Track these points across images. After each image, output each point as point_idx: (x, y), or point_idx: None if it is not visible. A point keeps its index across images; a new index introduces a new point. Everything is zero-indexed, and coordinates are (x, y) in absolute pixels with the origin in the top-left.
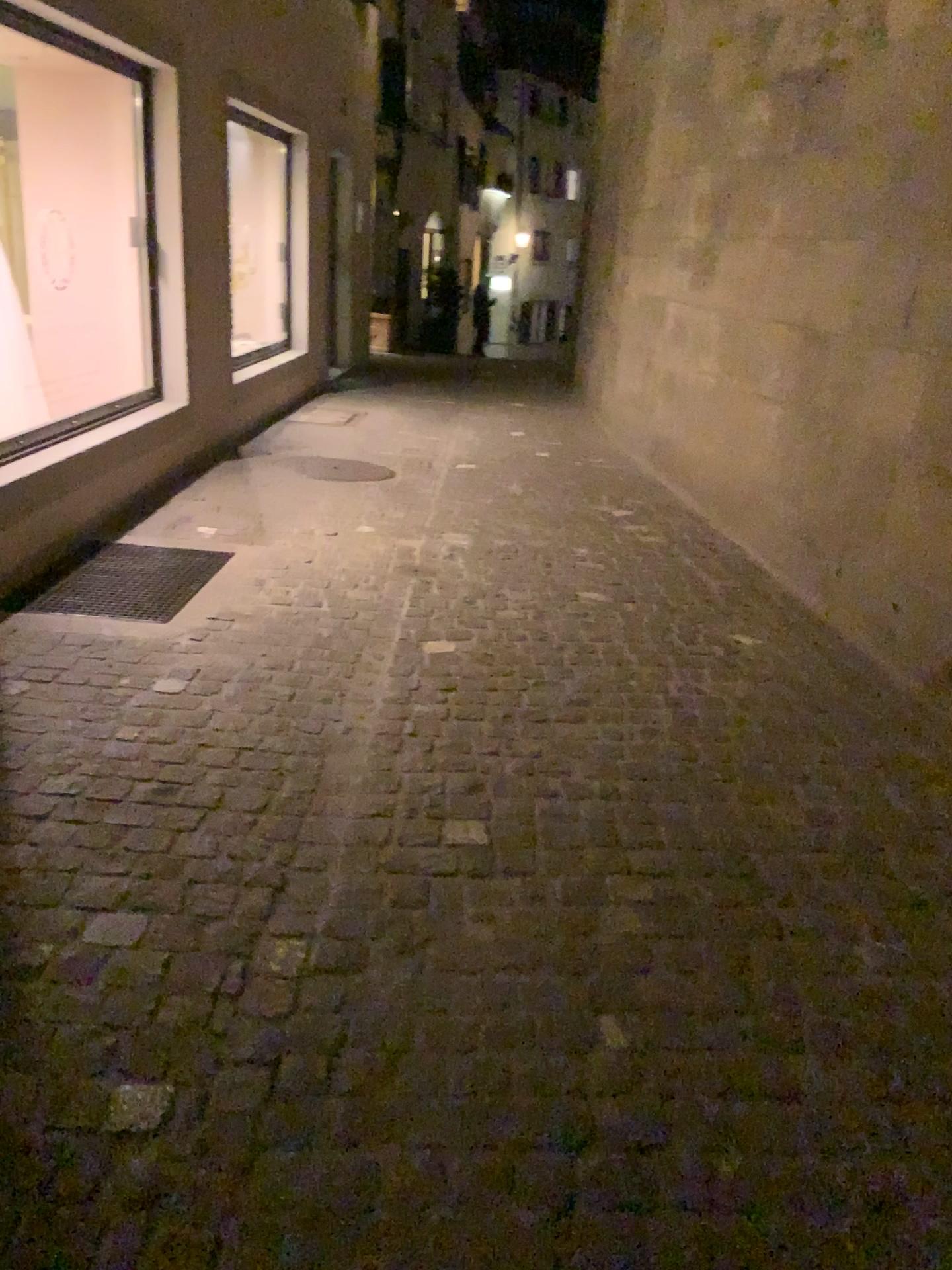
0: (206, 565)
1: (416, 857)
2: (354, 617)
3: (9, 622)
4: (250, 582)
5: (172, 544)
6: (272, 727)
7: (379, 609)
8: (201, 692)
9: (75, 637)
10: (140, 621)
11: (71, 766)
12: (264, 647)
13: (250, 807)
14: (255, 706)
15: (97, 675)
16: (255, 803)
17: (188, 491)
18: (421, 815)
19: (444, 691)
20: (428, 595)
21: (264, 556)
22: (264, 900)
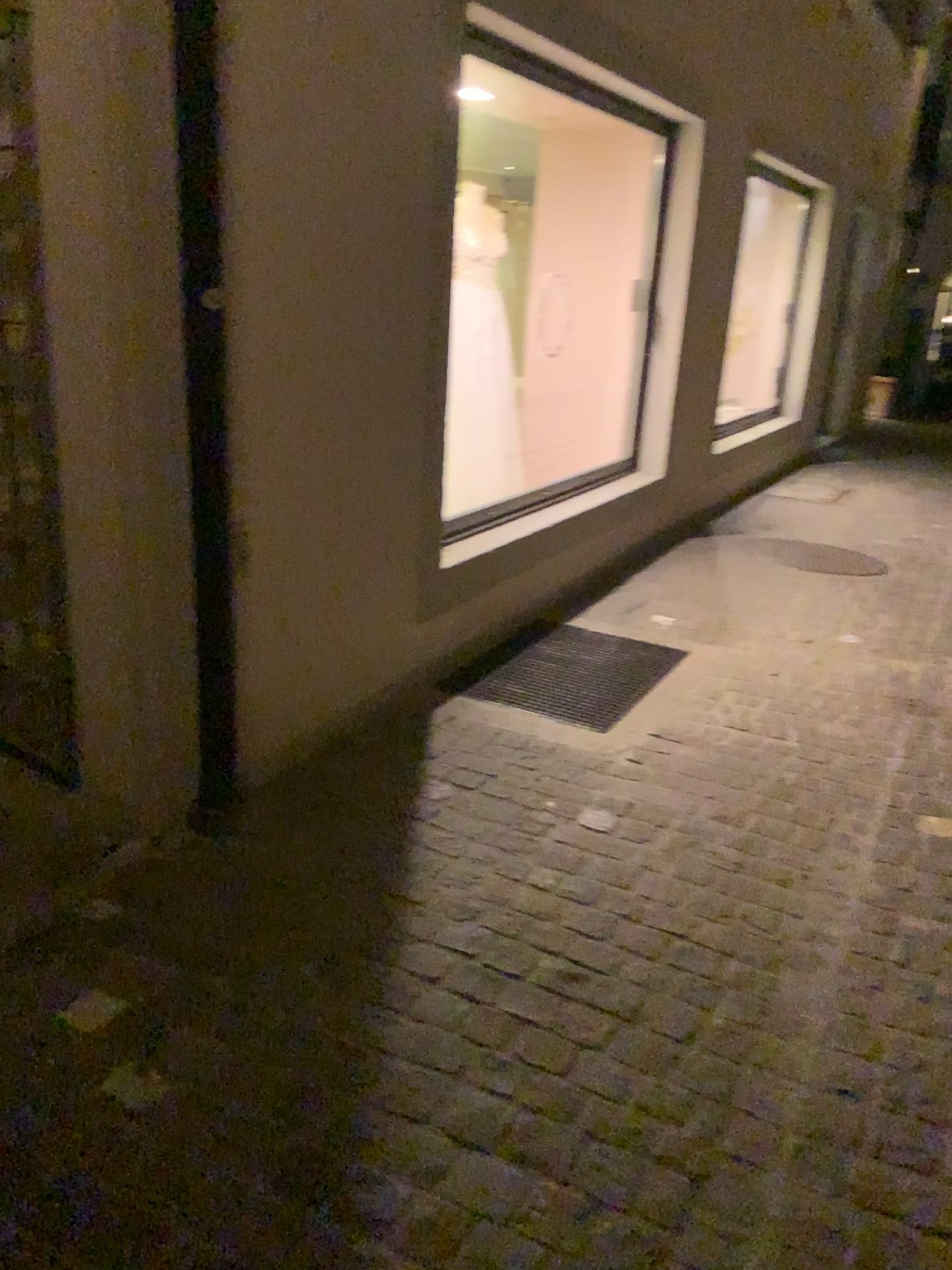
0: (659, 667)
1: (902, 1191)
2: (829, 763)
3: (445, 708)
4: (707, 695)
5: (626, 634)
6: (714, 911)
7: (862, 756)
8: (633, 840)
9: (506, 739)
10: (578, 729)
11: (473, 918)
12: (714, 789)
13: (674, 1034)
14: (696, 873)
15: (522, 793)
16: (681, 1028)
17: (651, 572)
18: (912, 1114)
19: (950, 901)
20: (929, 746)
21: (726, 663)
22: (677, 1204)
